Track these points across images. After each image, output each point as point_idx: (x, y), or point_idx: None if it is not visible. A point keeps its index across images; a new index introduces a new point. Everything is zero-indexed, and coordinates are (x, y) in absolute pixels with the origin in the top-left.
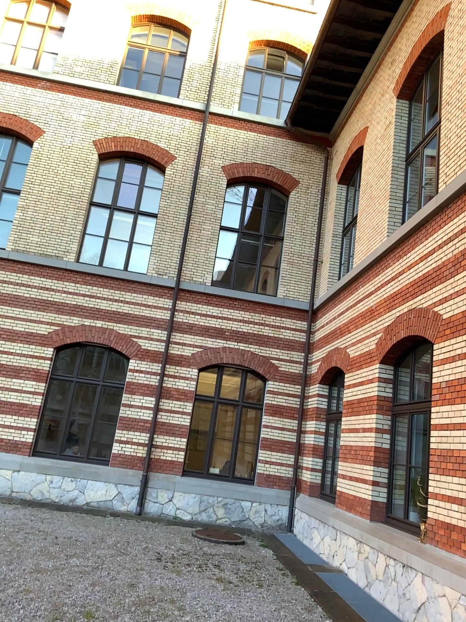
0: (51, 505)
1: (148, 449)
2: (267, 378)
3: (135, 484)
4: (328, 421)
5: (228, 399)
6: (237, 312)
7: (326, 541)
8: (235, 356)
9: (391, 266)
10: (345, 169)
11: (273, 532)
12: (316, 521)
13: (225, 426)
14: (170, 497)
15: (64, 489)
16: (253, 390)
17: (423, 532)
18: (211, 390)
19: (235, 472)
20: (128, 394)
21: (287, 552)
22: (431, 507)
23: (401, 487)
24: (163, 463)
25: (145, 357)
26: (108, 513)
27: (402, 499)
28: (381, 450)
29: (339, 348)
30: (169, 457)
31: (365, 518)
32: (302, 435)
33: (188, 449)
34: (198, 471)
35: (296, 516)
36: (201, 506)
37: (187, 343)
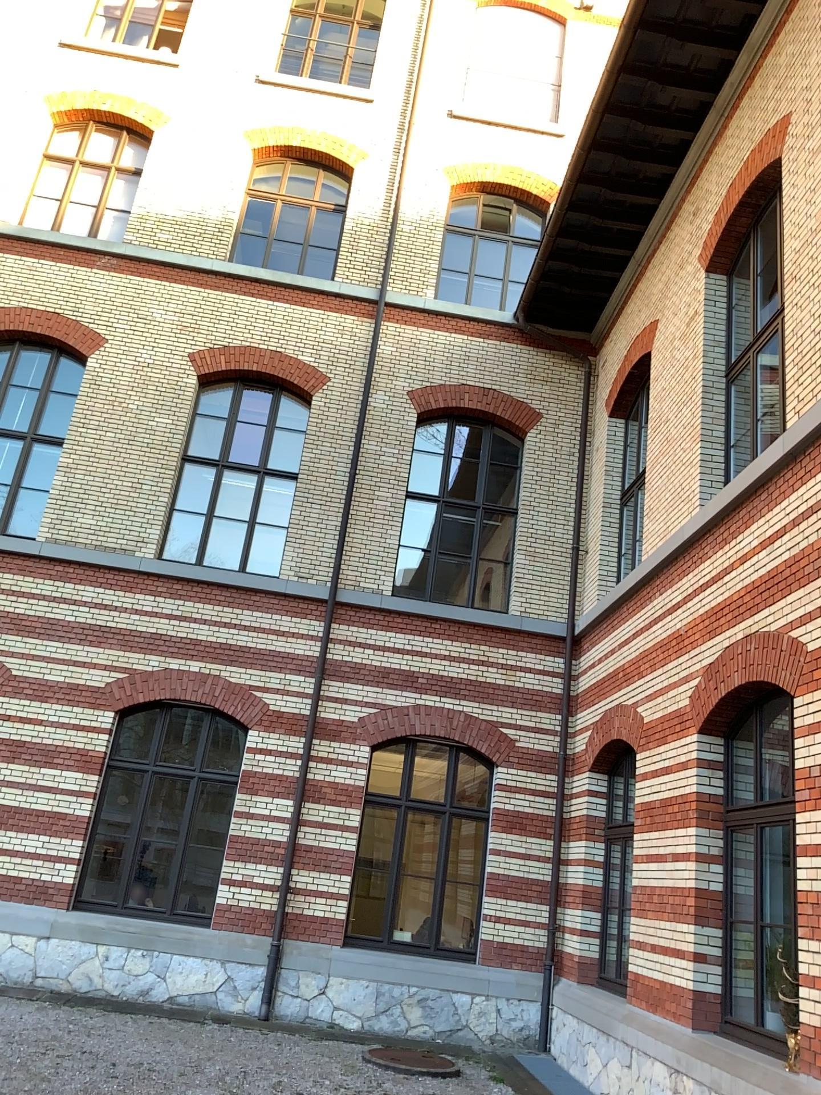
0: (102, 1006)
1: (280, 897)
2: (494, 764)
3: (256, 964)
4: (606, 842)
5: (425, 803)
6: (438, 644)
7: (611, 1074)
8: (436, 724)
9: (709, 558)
10: (621, 392)
11: (512, 1054)
12: (591, 1035)
13: (420, 853)
14: (320, 989)
15: (127, 974)
16: (470, 785)
17: (792, 1055)
18: (394, 786)
19: (439, 939)
20: (244, 794)
21: (538, 1094)
22: (806, 1006)
23: (747, 967)
24: (308, 923)
25: (275, 727)
26: (207, 1020)
27: (751, 991)
28: (707, 896)
29: (623, 708)
30: (318, 911)
31: (683, 1027)
32: (560, 869)
33: (354, 897)
34: (371, 939)
35: (555, 1024)
36: (378, 1005)
37: (349, 700)
